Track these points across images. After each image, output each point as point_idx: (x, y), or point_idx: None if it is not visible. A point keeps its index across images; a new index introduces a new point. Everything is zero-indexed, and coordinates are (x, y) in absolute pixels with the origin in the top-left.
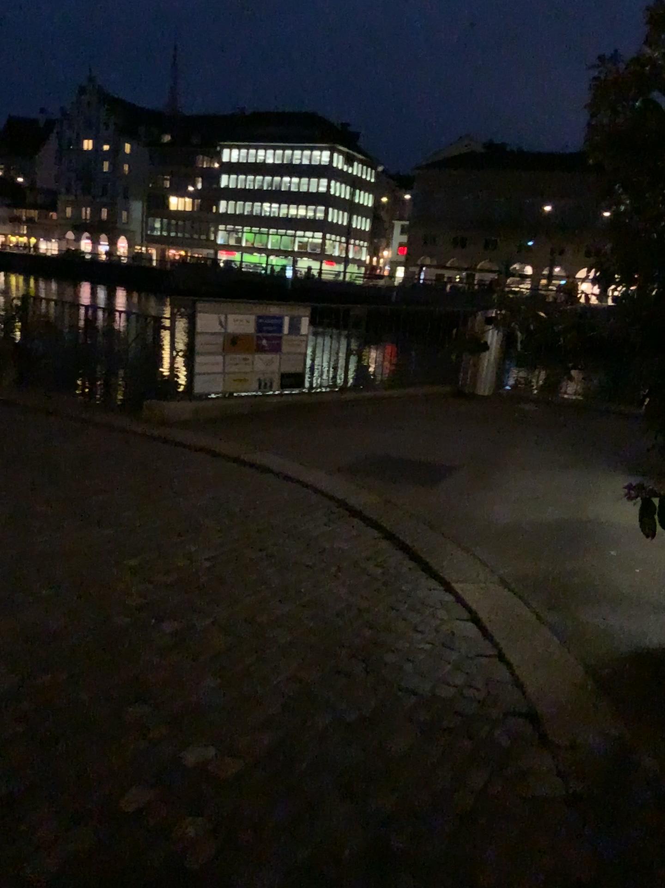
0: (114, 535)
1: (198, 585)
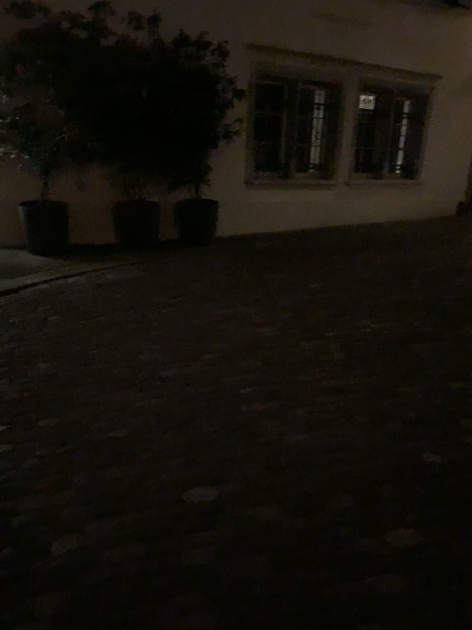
0: (108, 340)
1: (132, 305)
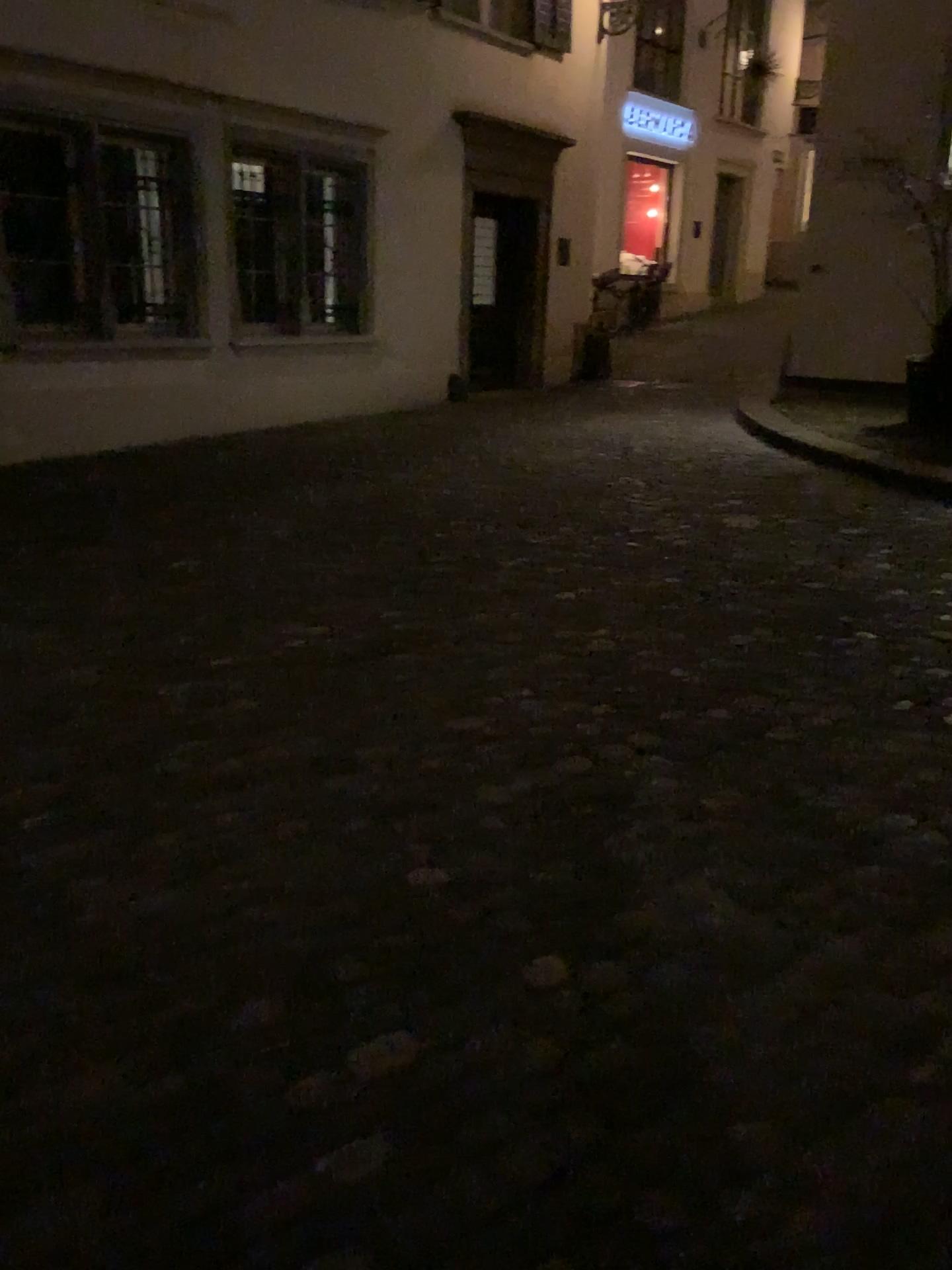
0: None
1: None
